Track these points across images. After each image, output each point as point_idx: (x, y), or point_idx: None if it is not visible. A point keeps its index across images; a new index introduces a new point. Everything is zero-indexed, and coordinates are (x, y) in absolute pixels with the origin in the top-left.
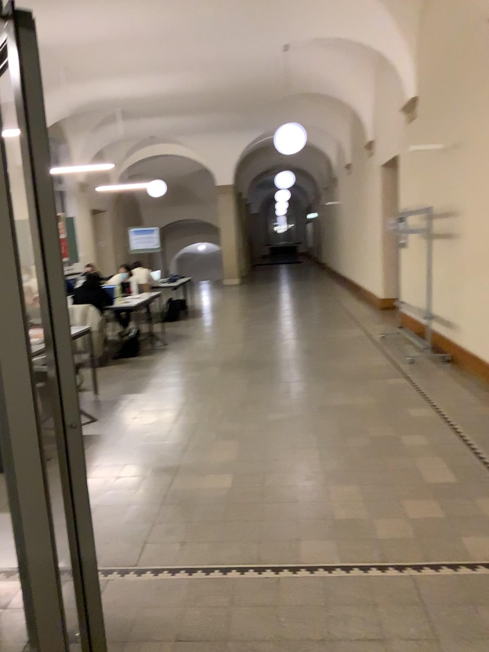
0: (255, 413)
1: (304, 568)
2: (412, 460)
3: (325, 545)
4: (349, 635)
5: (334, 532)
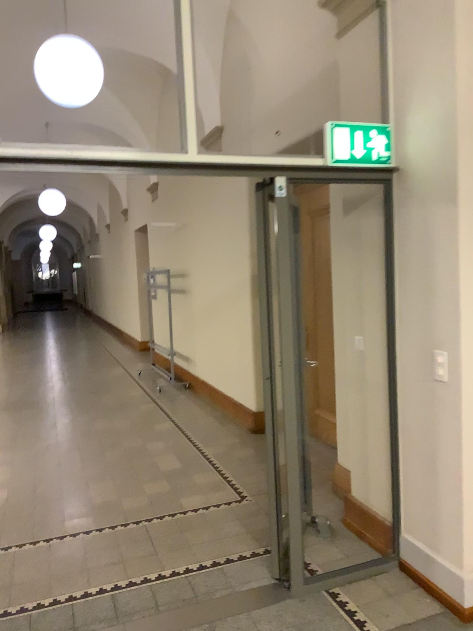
0: (25, 441)
1: (69, 535)
2: (152, 458)
3: (85, 519)
4: (100, 563)
5: (92, 511)
